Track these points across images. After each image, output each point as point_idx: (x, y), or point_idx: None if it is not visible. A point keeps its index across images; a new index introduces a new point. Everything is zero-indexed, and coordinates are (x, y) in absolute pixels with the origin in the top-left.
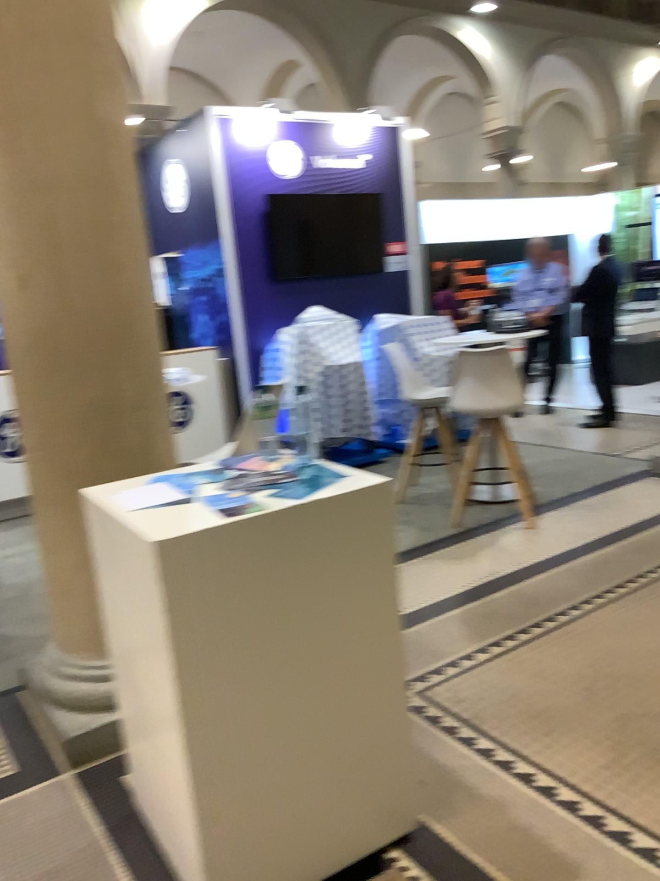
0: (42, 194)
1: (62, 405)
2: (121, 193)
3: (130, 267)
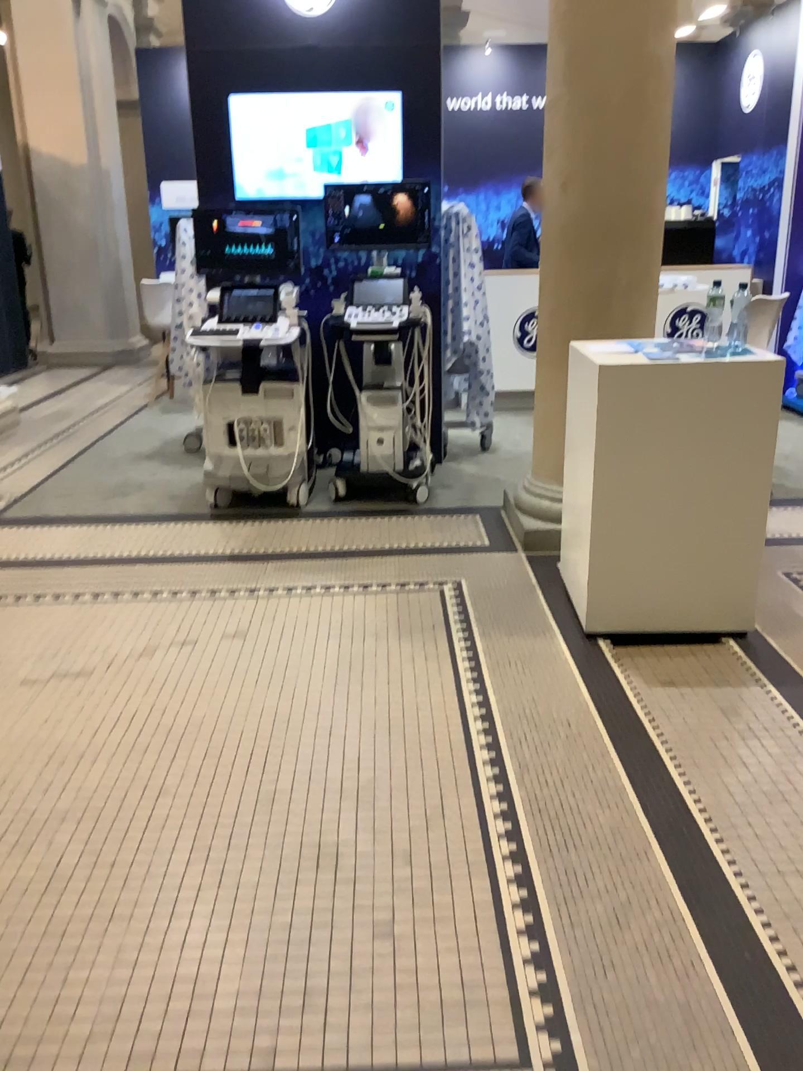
0: (581, 122)
1: (565, 288)
2: (641, 121)
3: (637, 183)
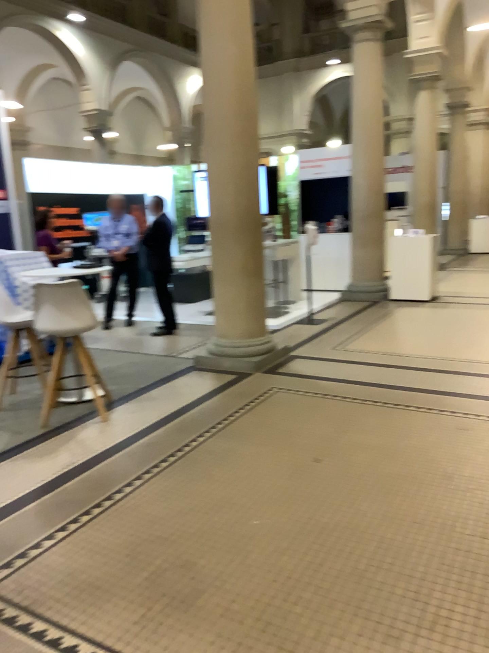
0: None
1: None
2: None
3: None
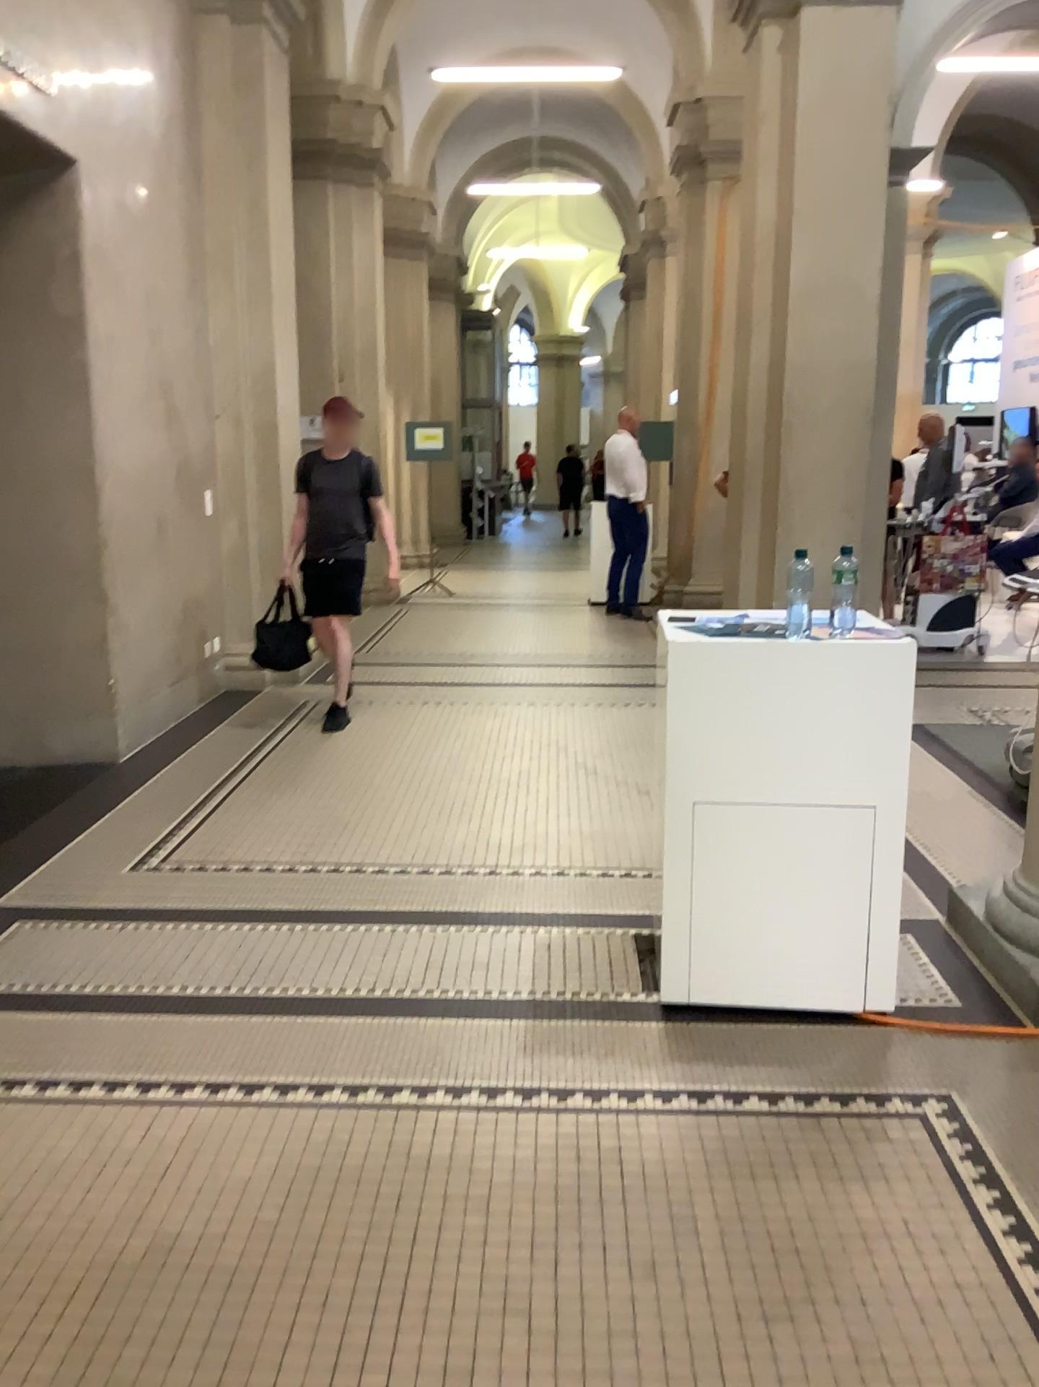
0: None
1: None
2: None
3: None
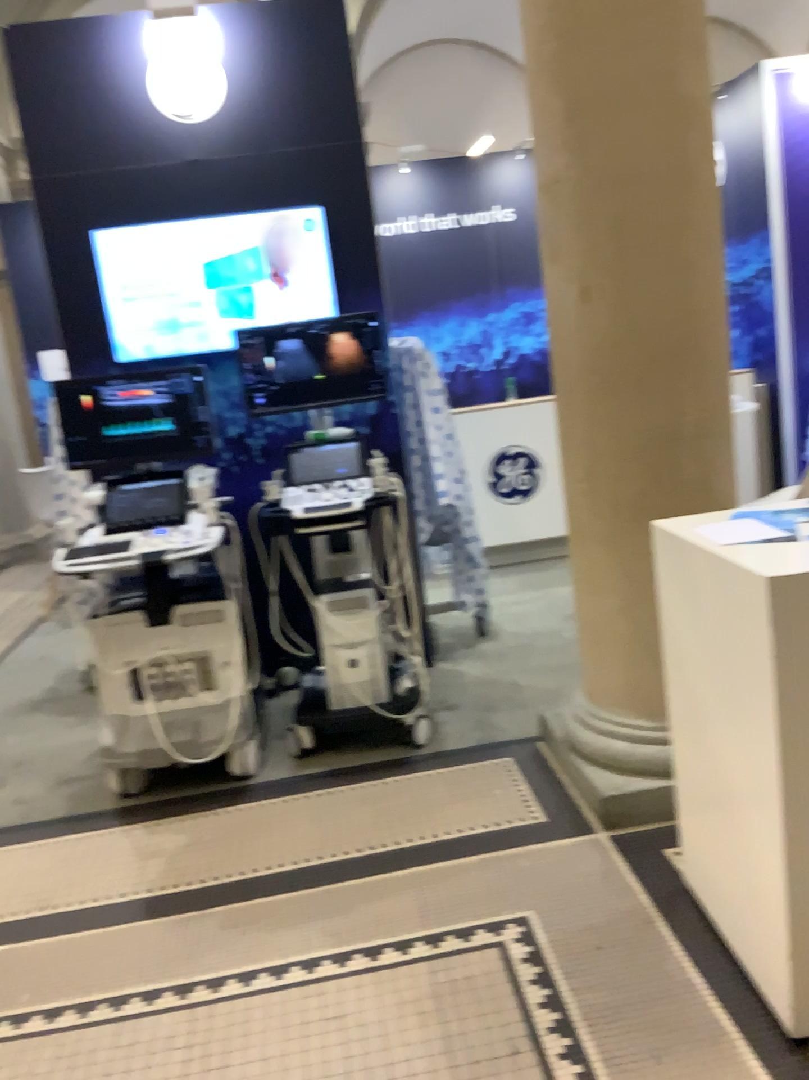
0: (603, 196)
1: (609, 433)
2: (692, 185)
3: (697, 272)
